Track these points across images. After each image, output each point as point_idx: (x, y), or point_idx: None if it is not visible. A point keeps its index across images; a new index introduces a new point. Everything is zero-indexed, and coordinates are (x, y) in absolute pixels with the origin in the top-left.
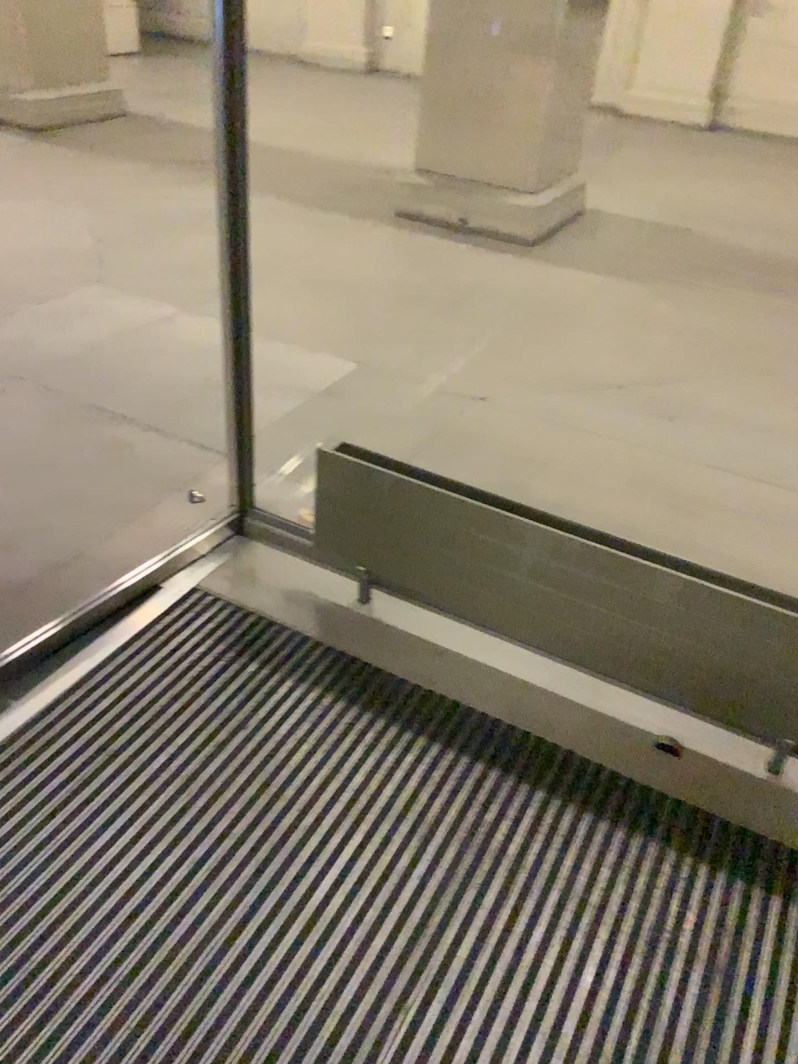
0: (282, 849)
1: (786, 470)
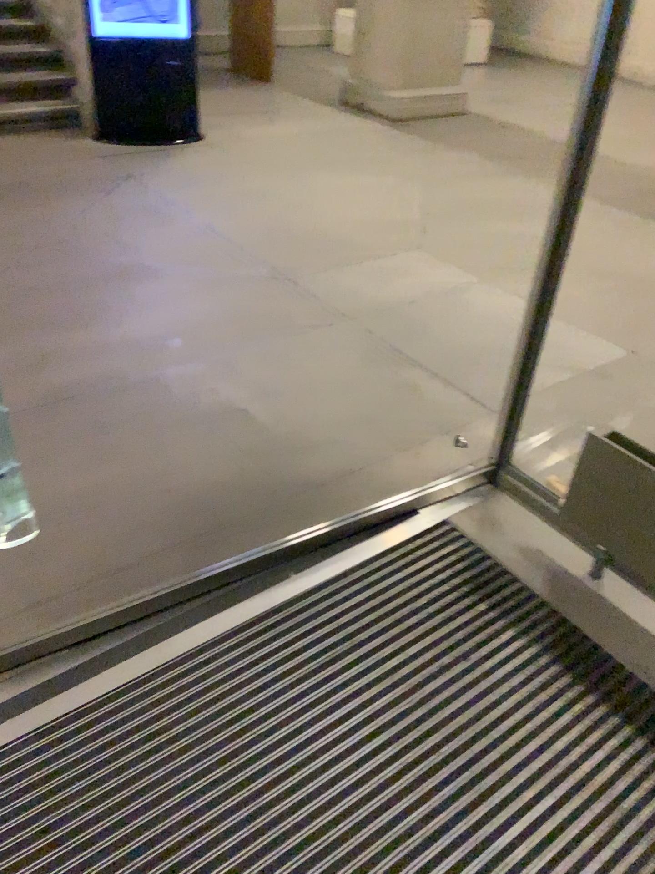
0: (498, 792)
1: None
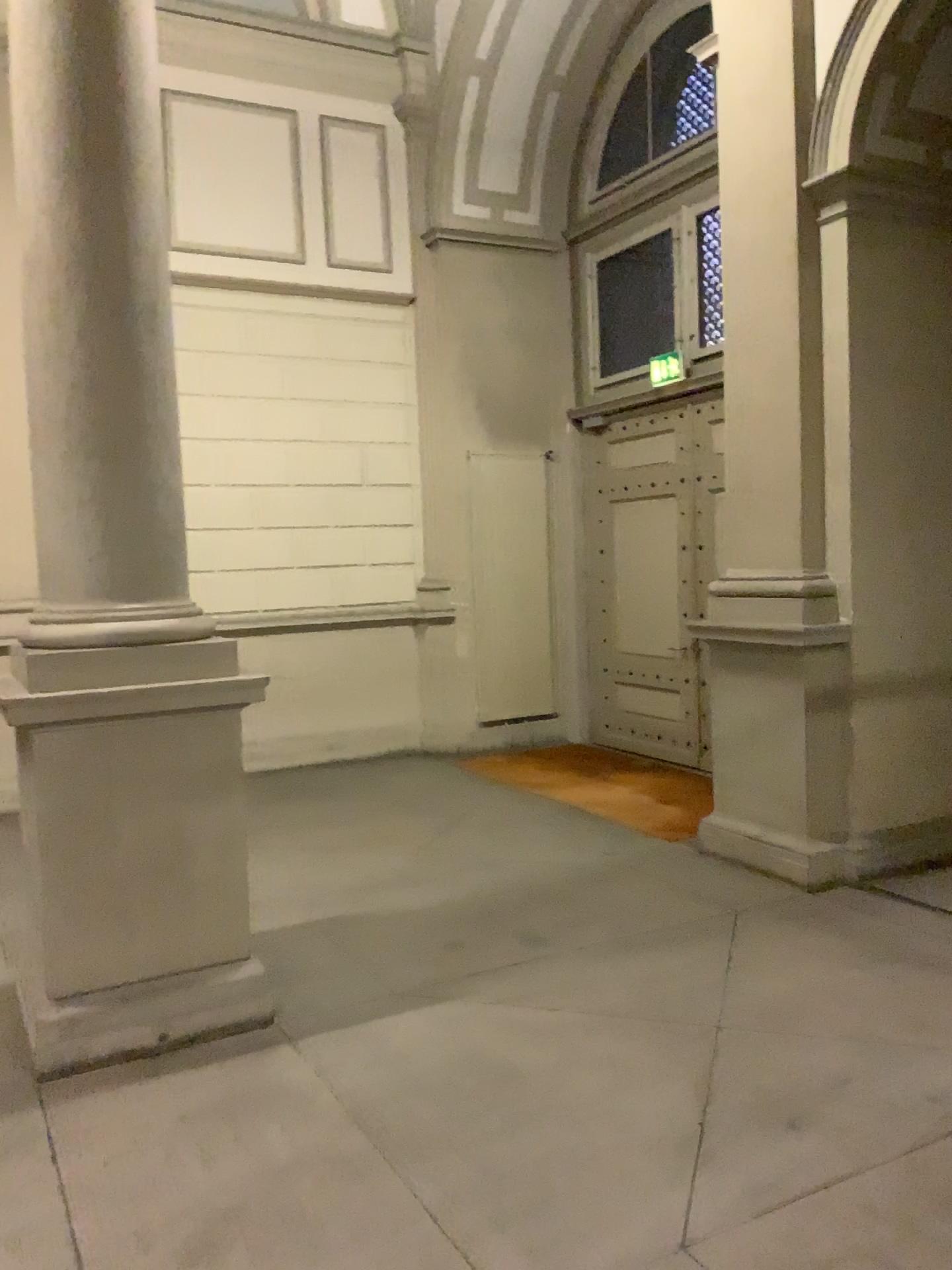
0: None
1: (944, 1106)
